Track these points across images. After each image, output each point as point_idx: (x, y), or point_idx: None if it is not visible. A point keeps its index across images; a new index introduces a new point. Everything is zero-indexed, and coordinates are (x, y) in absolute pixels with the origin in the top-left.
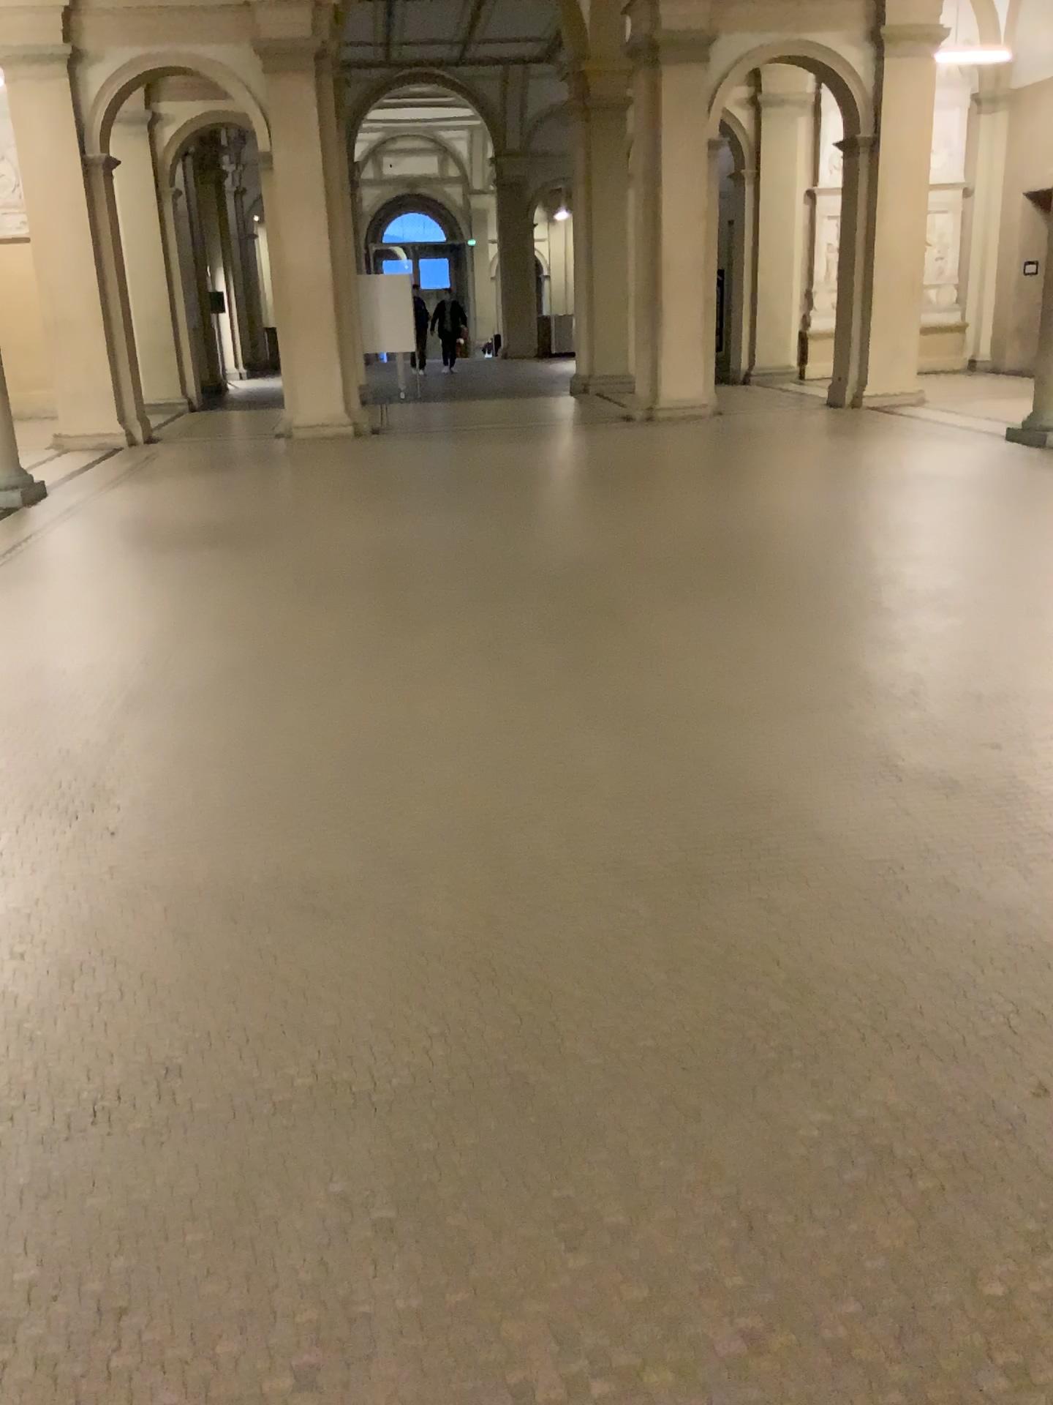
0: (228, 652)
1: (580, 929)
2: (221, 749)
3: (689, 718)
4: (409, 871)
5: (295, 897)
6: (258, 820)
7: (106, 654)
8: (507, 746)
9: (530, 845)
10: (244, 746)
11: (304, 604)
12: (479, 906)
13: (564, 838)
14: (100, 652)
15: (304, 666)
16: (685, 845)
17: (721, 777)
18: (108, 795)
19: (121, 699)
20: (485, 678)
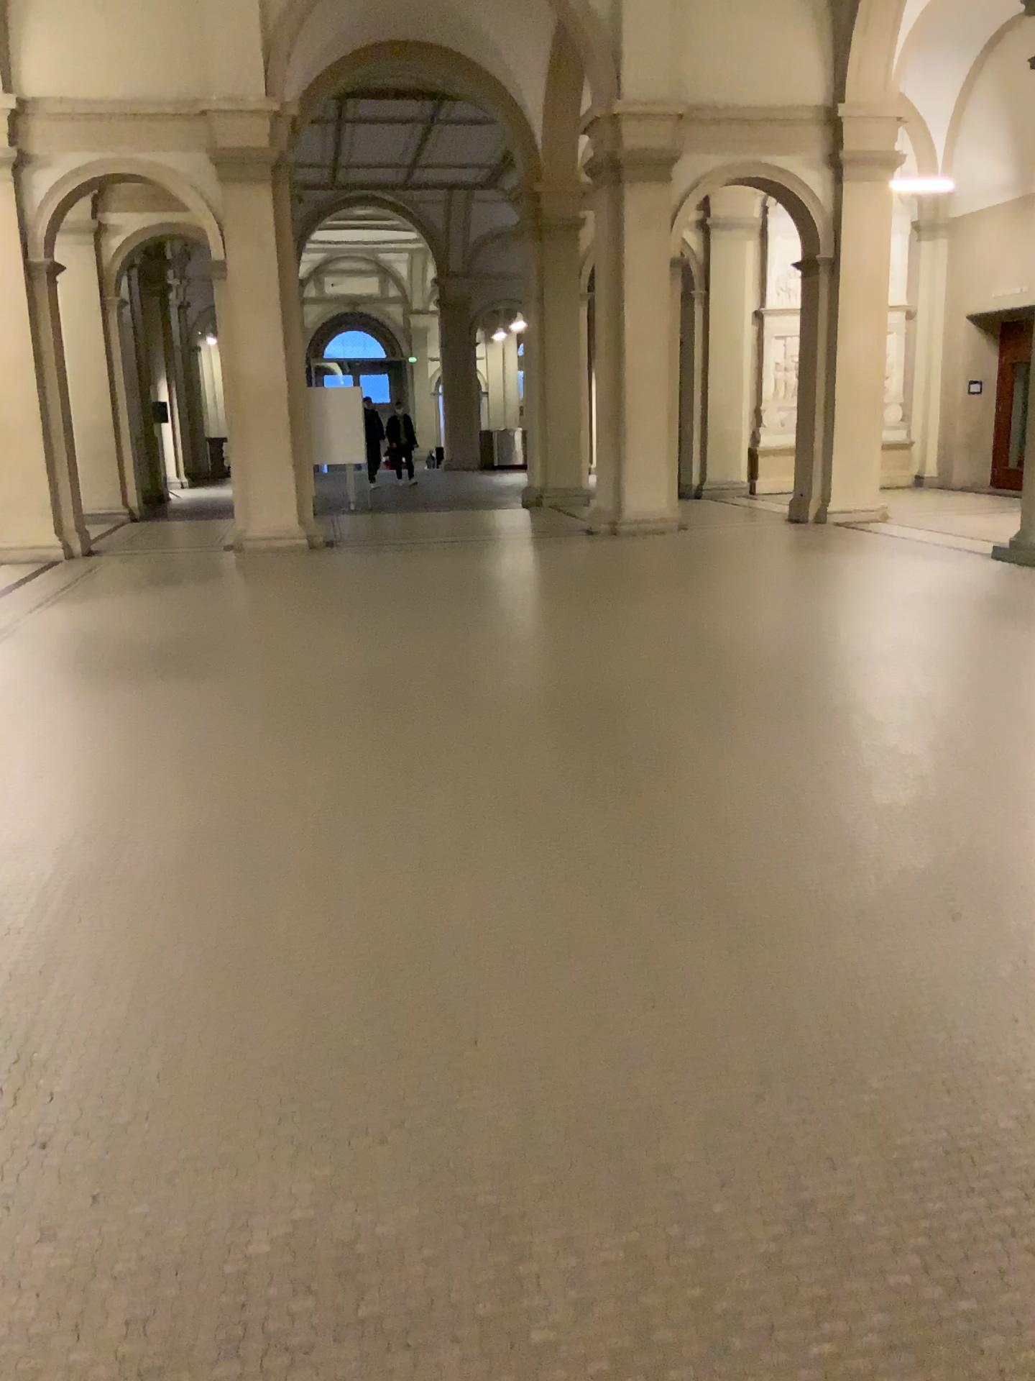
0: (192, 826)
1: (778, 1341)
2: (194, 982)
3: (797, 926)
4: (489, 1212)
5: (327, 1273)
6: (256, 1113)
7: (39, 831)
8: (573, 973)
9: (654, 1160)
10: (225, 976)
11: (281, 759)
12: (611, 1290)
13: (697, 1142)
14: (30, 827)
15: (290, 849)
16: (875, 1158)
17: (875, 1026)
18: (41, 1068)
19: (57, 900)
20: (520, 866)
